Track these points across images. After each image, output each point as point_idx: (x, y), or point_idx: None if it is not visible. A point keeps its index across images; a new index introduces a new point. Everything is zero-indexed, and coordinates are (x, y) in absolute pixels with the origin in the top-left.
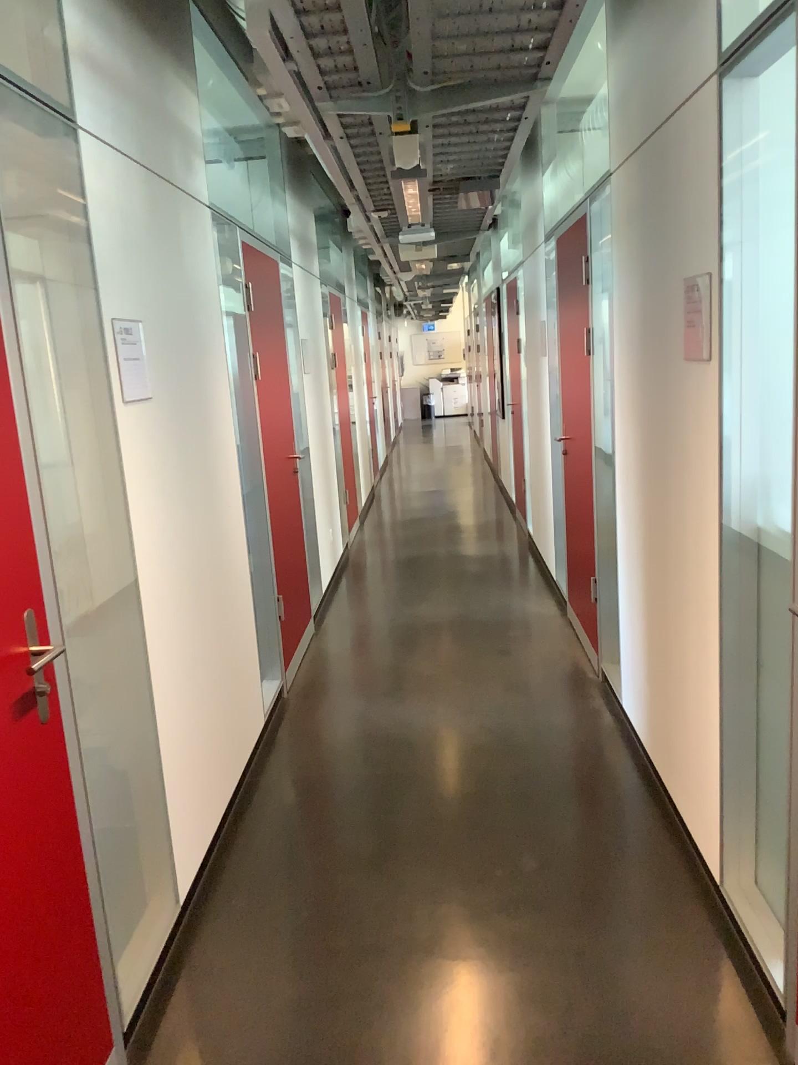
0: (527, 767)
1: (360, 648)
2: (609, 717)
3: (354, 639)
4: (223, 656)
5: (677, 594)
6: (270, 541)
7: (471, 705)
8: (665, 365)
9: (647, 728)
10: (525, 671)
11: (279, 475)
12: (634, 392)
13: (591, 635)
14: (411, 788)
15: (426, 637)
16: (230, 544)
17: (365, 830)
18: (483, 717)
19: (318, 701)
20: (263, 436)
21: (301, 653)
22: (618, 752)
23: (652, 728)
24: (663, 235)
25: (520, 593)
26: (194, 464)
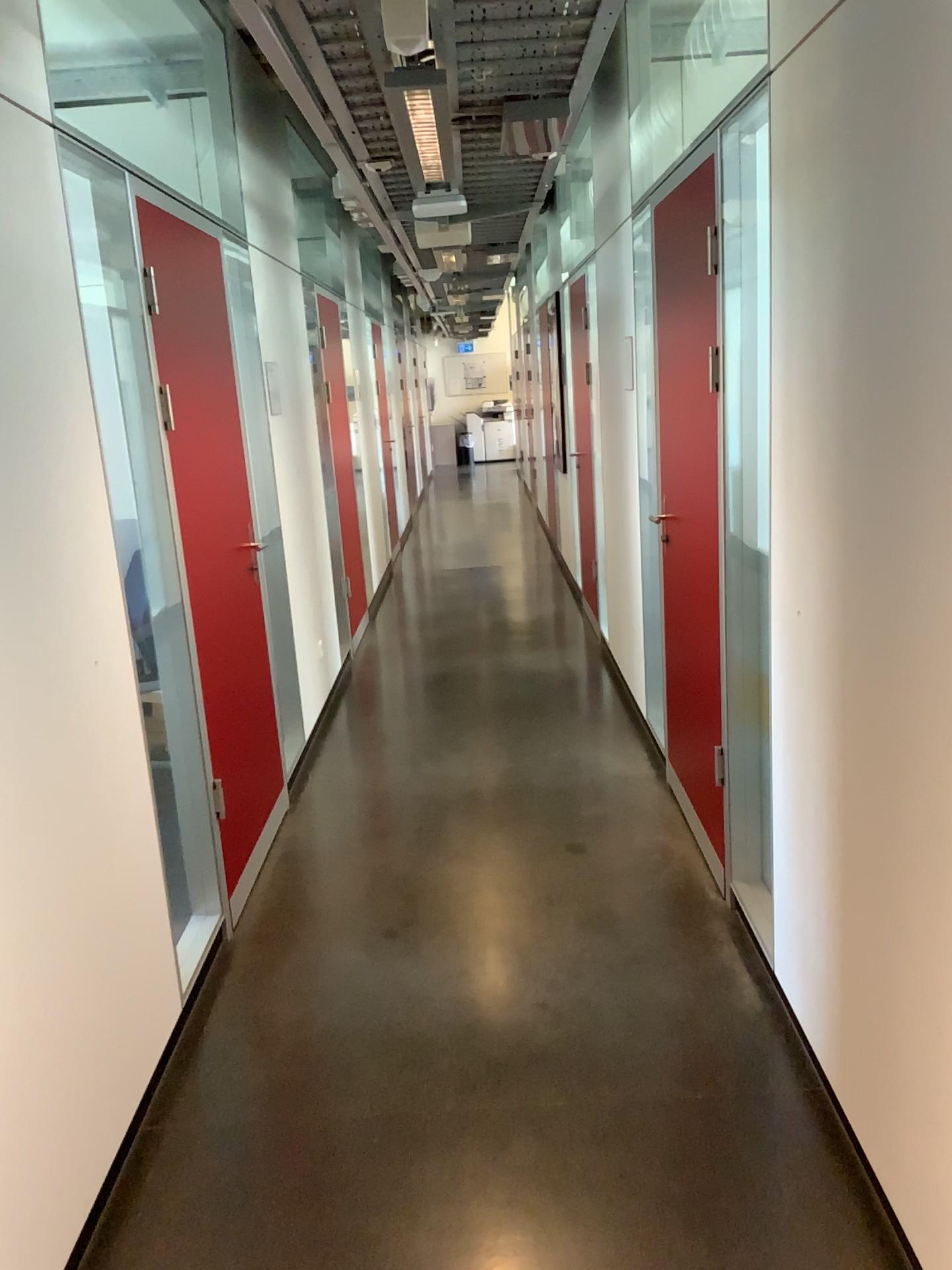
0: (624, 1102)
1: (357, 835)
2: (751, 985)
3: (349, 818)
4: (81, 940)
5: (925, 861)
6: (197, 695)
7: (527, 955)
8: (914, 419)
9: (837, 1052)
10: (610, 884)
11: (221, 580)
12: (827, 463)
13: (713, 831)
14: (424, 1152)
15: (456, 816)
16: (104, 727)
17: (338, 1263)
18: (545, 983)
19: (282, 944)
20: (187, 522)
21: (265, 849)
22: (775, 1069)
23: (850, 1062)
24: (920, 152)
25: (595, 735)
26: (1, 604)
